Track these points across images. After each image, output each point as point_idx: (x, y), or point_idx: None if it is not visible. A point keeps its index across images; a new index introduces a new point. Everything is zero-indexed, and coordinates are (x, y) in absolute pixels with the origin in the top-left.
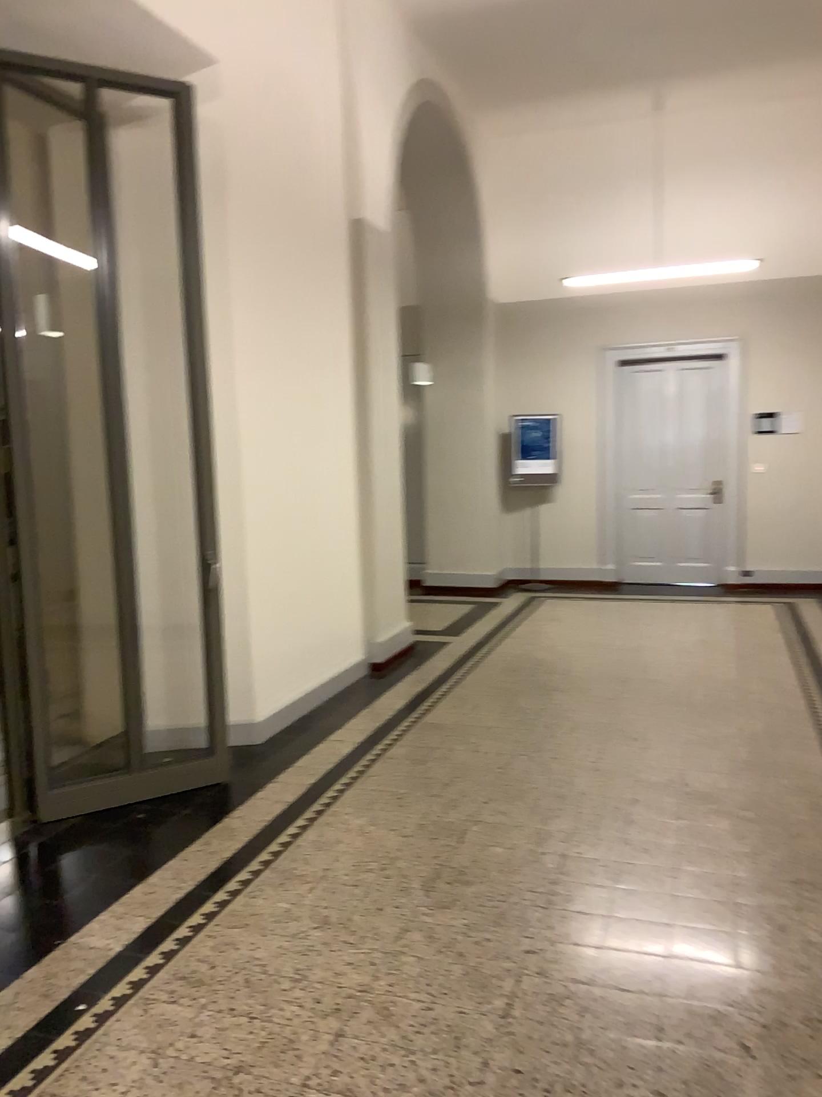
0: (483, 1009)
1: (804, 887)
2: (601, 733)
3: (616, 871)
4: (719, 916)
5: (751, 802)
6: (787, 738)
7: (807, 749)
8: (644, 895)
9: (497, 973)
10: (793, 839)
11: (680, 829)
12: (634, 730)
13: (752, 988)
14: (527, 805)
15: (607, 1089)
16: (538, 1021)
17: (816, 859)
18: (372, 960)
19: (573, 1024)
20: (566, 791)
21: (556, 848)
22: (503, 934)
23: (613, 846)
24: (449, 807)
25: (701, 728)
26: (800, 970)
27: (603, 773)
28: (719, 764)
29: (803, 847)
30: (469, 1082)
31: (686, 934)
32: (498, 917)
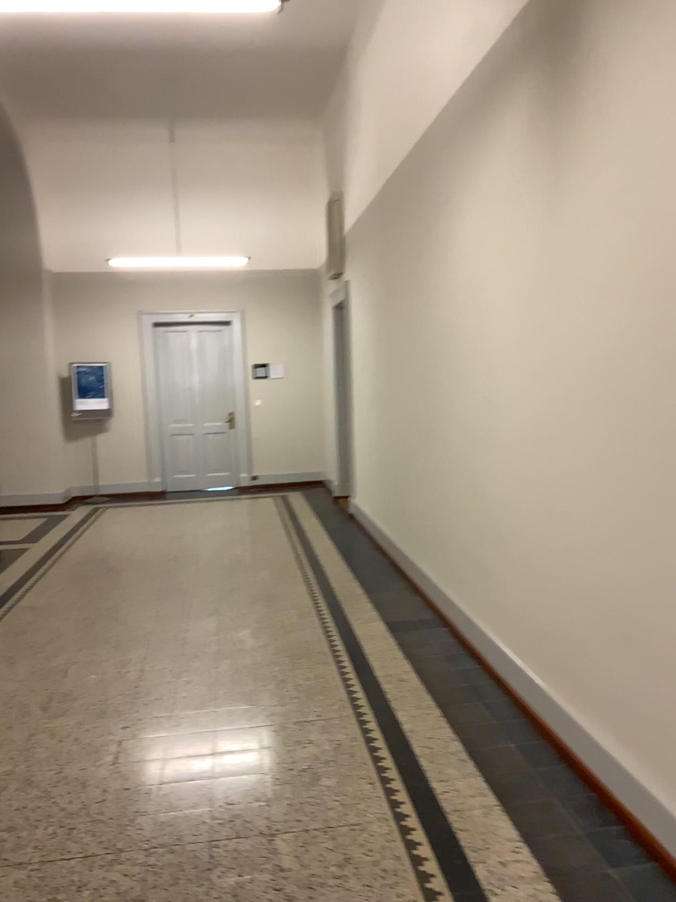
0: (98, 763)
1: (294, 658)
2: (159, 593)
3: (178, 672)
4: (245, 683)
5: (262, 618)
6: (282, 578)
7: (295, 583)
8: (197, 681)
9: (105, 742)
10: (288, 634)
11: (218, 641)
12: (183, 588)
13: (265, 714)
14: (112, 645)
15: (184, 781)
16: (136, 760)
17: (301, 643)
18: (11, 756)
19: (159, 756)
20: (138, 633)
21: (136, 667)
22: (105, 721)
23: (175, 658)
24: (52, 656)
25: (228, 580)
26: (293, 700)
27: (163, 617)
28: (241, 600)
29: (293, 638)
30: (95, 801)
31: (225, 696)
32: (100, 713)
